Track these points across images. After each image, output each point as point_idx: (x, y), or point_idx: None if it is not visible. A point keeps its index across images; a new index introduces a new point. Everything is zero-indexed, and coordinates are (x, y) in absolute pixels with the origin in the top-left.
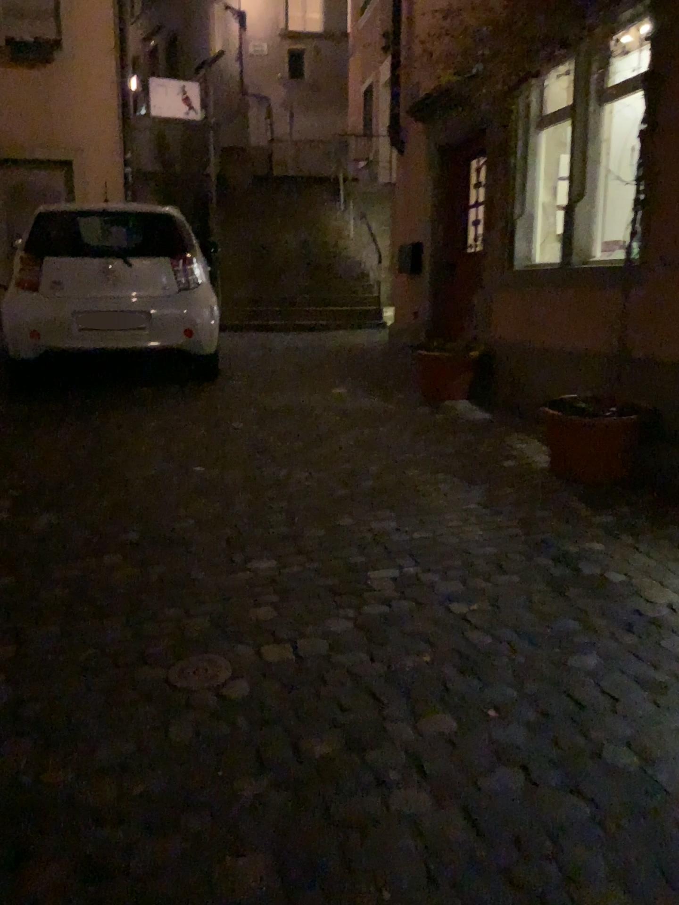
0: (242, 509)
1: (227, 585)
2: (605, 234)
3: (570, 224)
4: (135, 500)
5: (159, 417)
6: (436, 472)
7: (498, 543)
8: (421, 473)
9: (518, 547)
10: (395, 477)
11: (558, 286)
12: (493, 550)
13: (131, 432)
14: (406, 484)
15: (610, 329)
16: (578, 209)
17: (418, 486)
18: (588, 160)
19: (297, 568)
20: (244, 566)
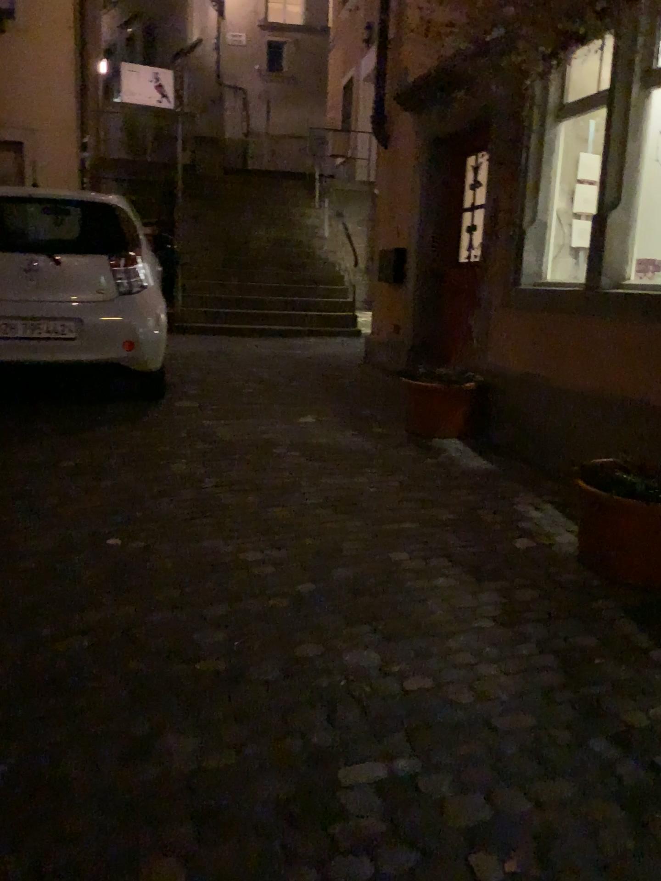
0: (163, 623)
1: (112, 802)
2: (652, 253)
3: (600, 238)
4: (13, 603)
5: (82, 454)
6: (430, 561)
7: (532, 707)
8: (411, 561)
9: (563, 721)
10: (376, 567)
11: (582, 314)
12: (525, 724)
13: (40, 479)
14: (392, 584)
15: (656, 375)
16: (612, 220)
17: (407, 586)
18: (630, 158)
19: (229, 760)
20: (146, 755)
